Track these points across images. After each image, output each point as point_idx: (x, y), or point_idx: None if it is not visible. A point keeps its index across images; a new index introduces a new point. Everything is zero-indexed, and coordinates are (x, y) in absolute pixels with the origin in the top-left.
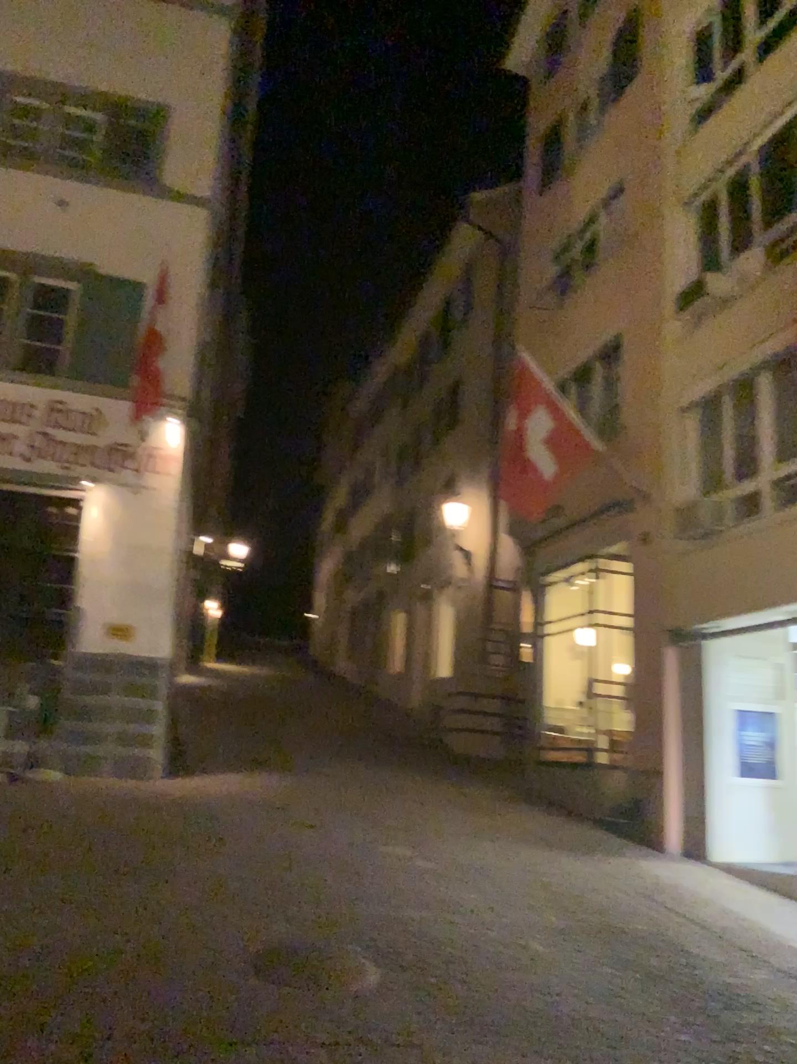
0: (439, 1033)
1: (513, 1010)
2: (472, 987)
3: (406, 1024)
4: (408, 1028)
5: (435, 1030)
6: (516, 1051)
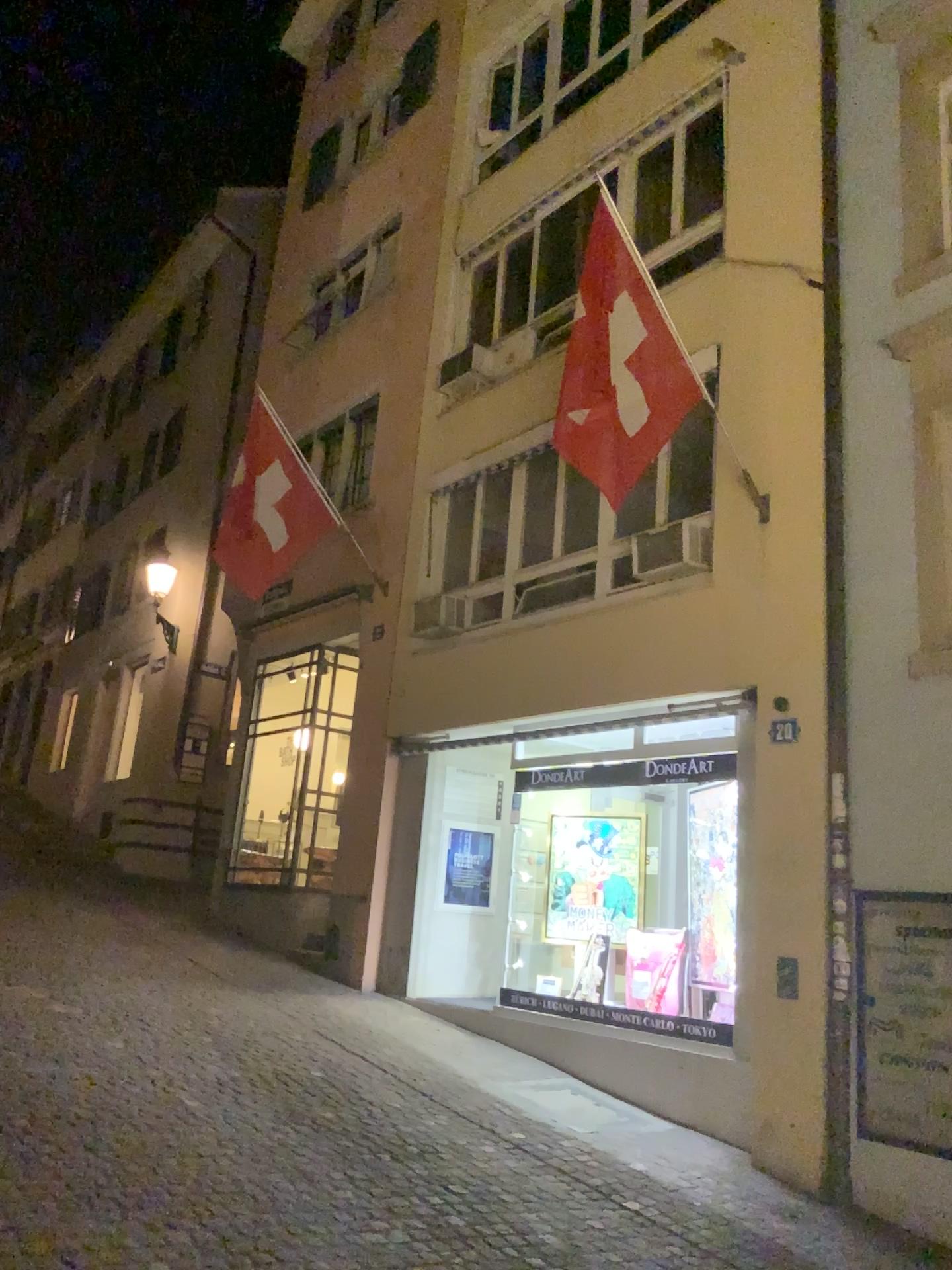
0: (50, 1217)
1: (150, 1181)
2: (101, 1157)
3: (6, 1209)
4: (9, 1215)
5: (45, 1214)
6: (145, 1230)
